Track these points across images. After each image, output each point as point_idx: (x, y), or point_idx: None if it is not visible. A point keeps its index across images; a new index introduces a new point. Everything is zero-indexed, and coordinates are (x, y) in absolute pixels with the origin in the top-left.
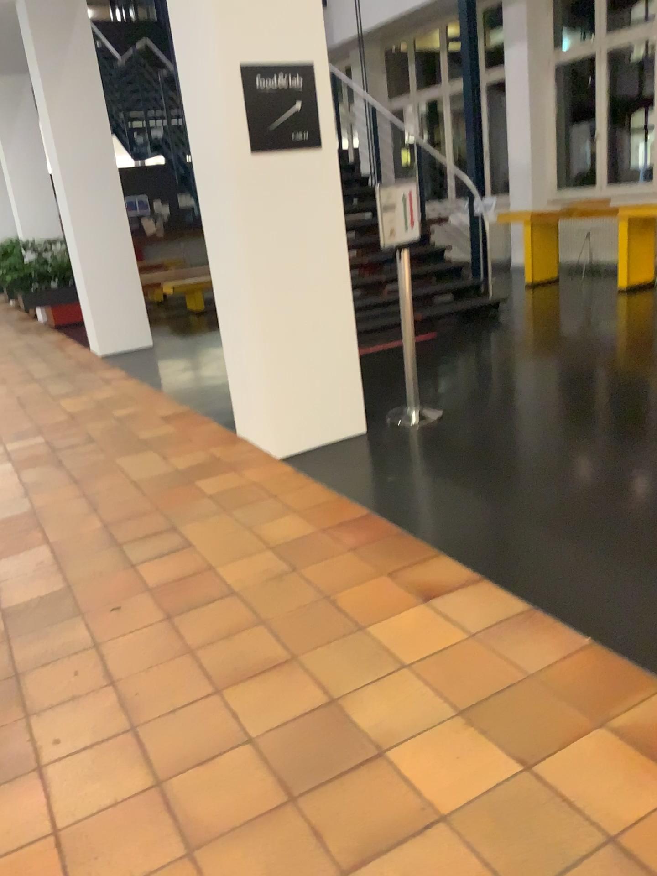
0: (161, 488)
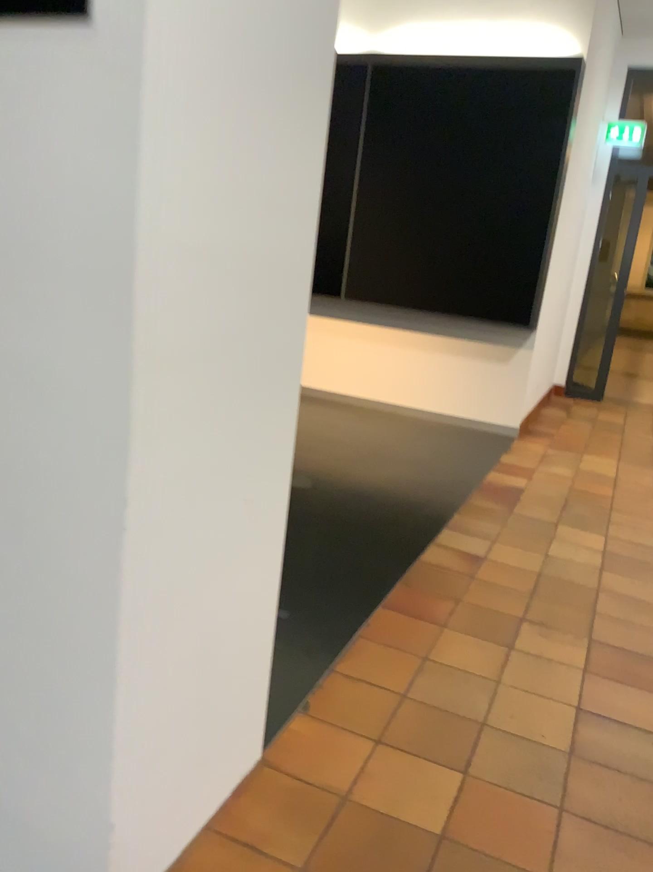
0: (509, 871)
